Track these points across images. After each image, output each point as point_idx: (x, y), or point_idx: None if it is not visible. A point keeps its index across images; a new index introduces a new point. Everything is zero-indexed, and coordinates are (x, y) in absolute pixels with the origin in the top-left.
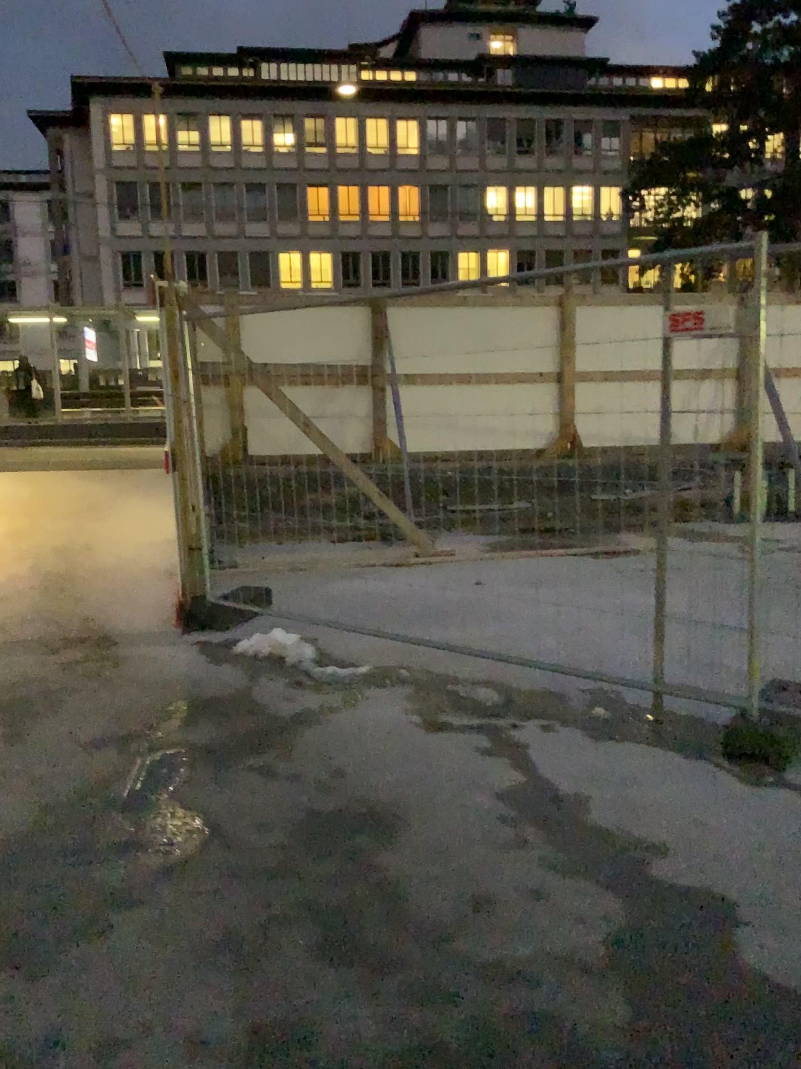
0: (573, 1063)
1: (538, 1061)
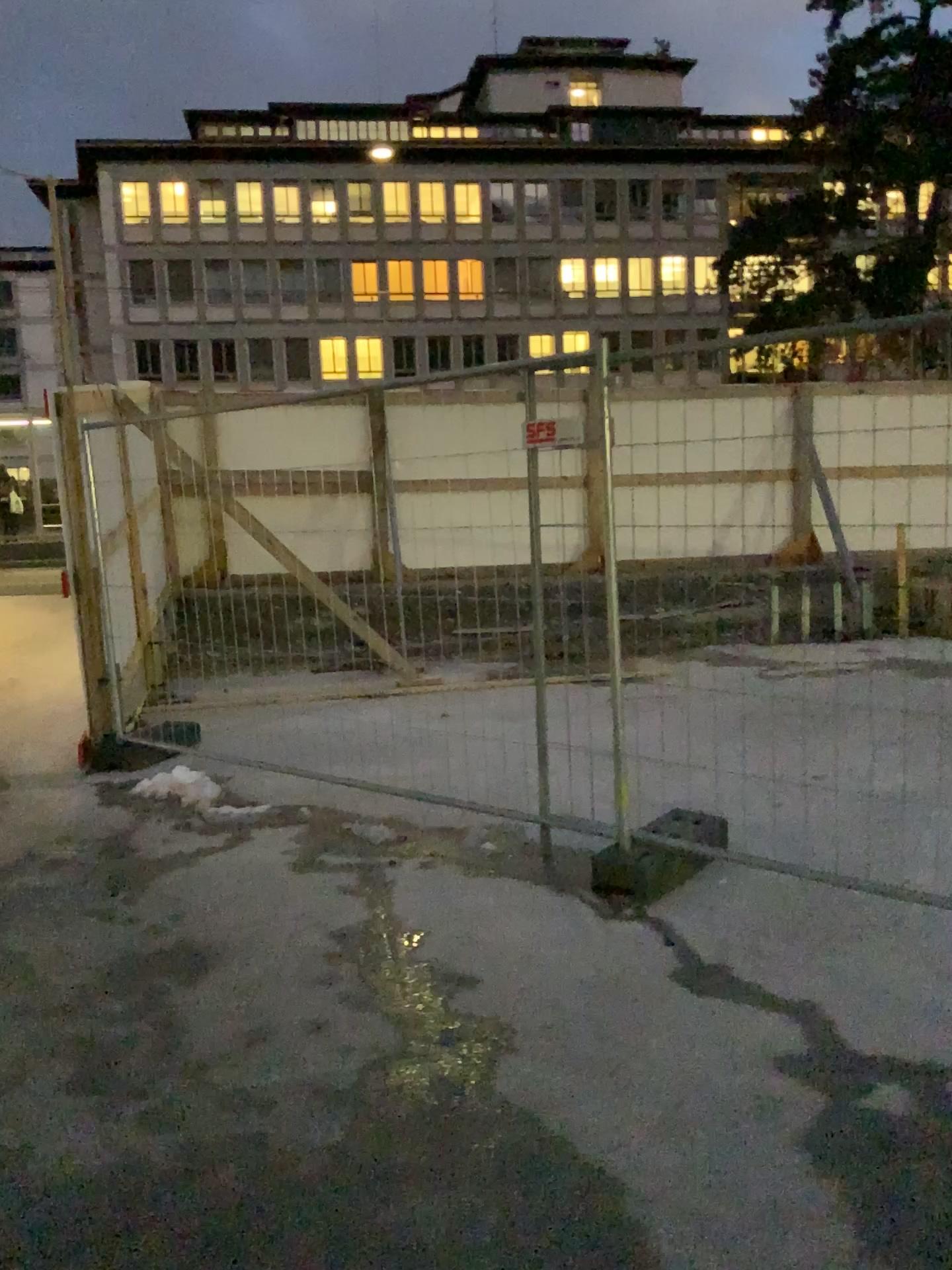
0: (269, 1177)
1: (236, 1176)
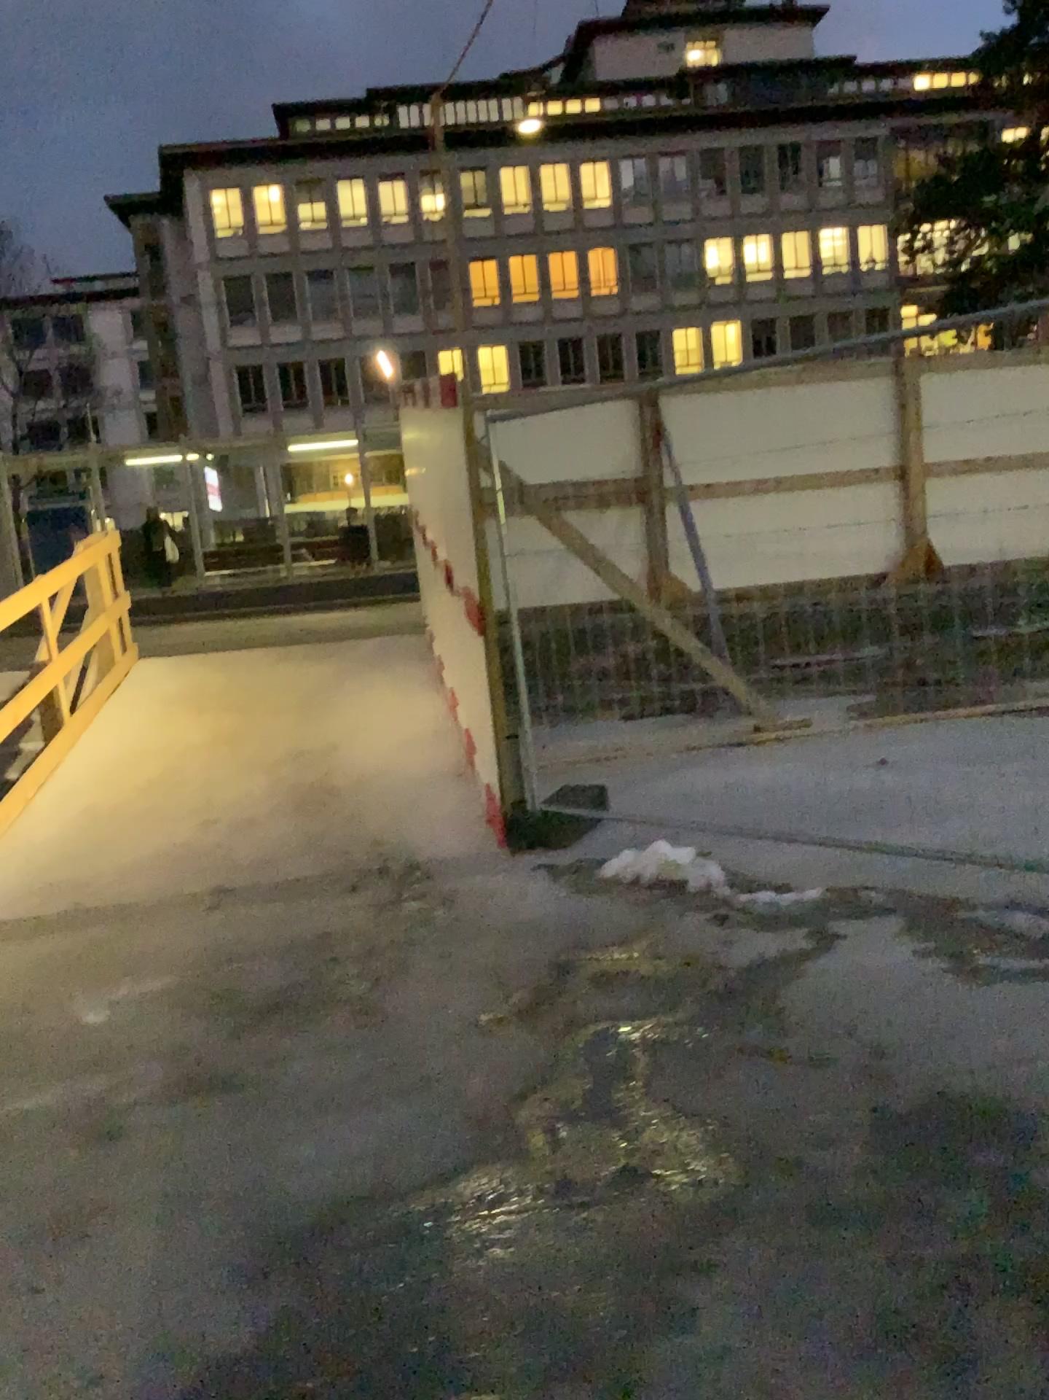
0: None
1: None
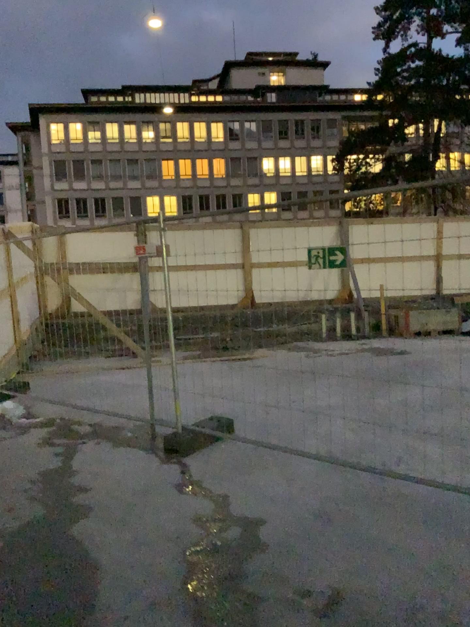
0: None
1: None
